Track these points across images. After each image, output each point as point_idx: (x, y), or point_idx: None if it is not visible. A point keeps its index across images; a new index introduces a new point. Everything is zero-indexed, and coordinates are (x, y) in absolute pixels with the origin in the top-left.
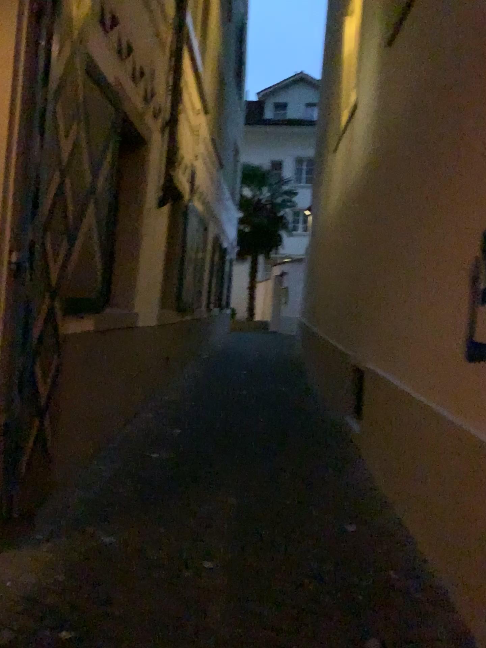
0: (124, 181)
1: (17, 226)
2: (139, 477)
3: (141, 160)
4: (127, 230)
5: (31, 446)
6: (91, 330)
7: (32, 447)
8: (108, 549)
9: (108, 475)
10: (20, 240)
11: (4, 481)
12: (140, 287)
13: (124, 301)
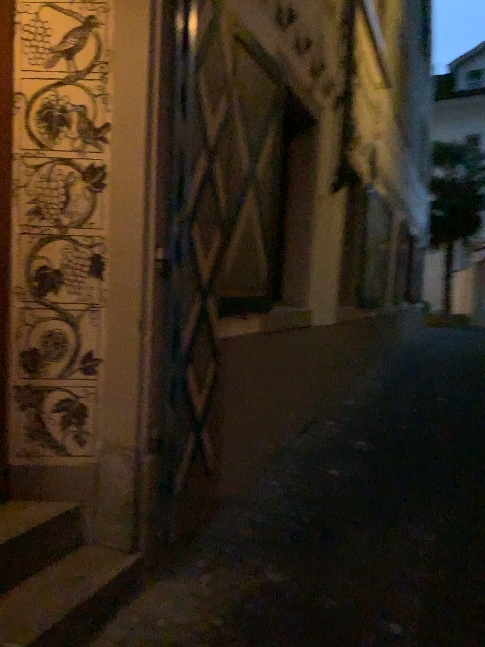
0: (296, 167)
1: (165, 218)
2: (318, 496)
3: (314, 142)
4: (301, 220)
5: (191, 463)
6: (260, 331)
7: (192, 464)
8: (278, 589)
9: (285, 492)
10: (169, 234)
11: (162, 501)
12: (317, 282)
13: (300, 298)
